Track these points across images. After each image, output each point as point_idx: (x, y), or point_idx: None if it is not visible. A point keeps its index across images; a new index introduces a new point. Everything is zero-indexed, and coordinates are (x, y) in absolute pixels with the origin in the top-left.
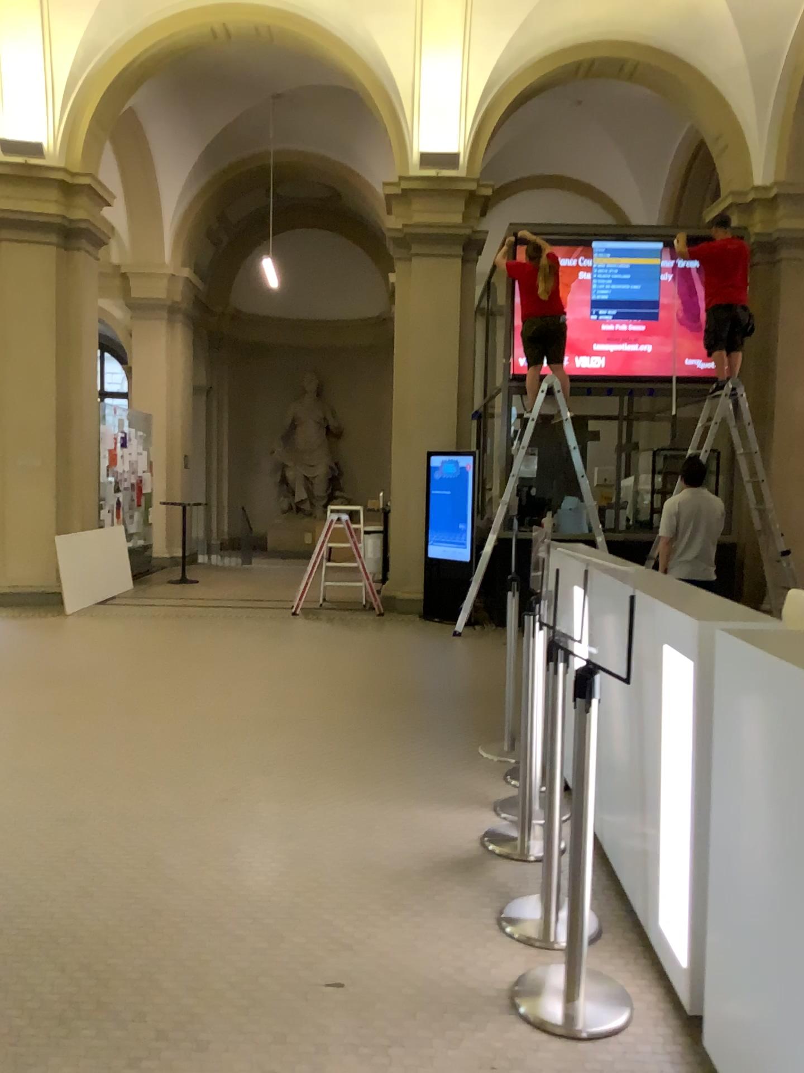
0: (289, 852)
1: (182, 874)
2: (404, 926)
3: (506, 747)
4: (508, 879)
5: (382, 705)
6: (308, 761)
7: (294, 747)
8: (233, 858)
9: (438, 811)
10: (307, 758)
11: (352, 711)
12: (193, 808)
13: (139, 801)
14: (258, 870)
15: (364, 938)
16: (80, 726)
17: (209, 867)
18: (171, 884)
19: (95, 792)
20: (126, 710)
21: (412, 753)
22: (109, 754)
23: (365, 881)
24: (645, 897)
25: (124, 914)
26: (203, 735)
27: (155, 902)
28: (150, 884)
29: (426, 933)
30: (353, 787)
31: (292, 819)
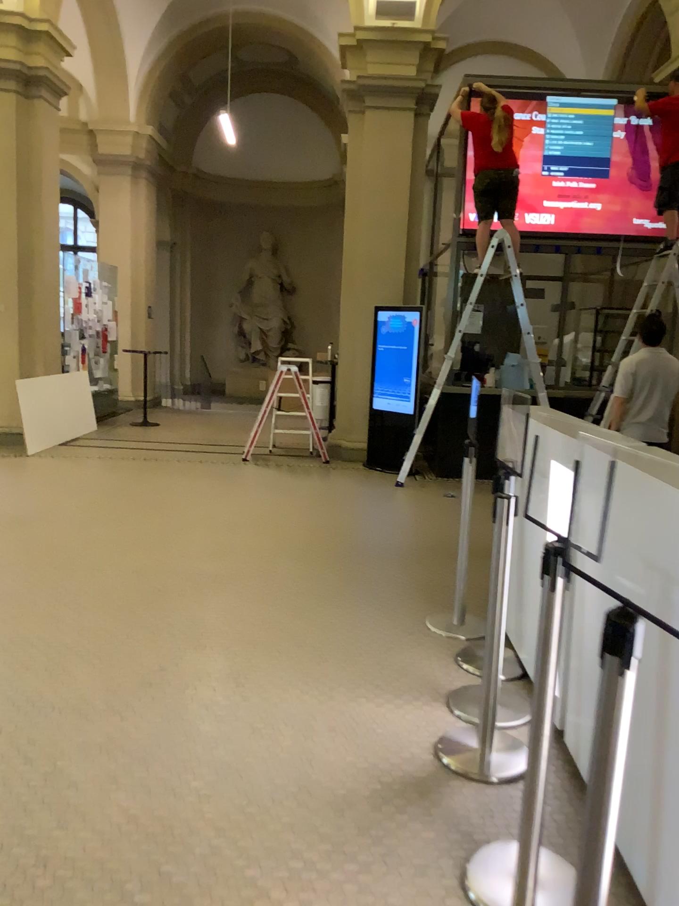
0: (213, 762)
1: (85, 793)
2: (345, 884)
3: (456, 622)
4: (469, 808)
5: (325, 565)
6: (245, 633)
7: (231, 614)
8: (148, 770)
9: (385, 703)
10: (245, 628)
11: (295, 571)
12: (113, 693)
13: (55, 683)
14: (174, 789)
15: (295, 905)
16: (10, 584)
17: (119, 782)
18: (69, 808)
19: (10, 668)
20: (61, 565)
21: (356, 624)
22: (35, 619)
23: (300, 810)
24: (653, 872)
25: (3, 860)
26: (137, 597)
27: (45, 840)
28: (46, 807)
29: (373, 898)
30: (291, 668)
31: (221, 713)
